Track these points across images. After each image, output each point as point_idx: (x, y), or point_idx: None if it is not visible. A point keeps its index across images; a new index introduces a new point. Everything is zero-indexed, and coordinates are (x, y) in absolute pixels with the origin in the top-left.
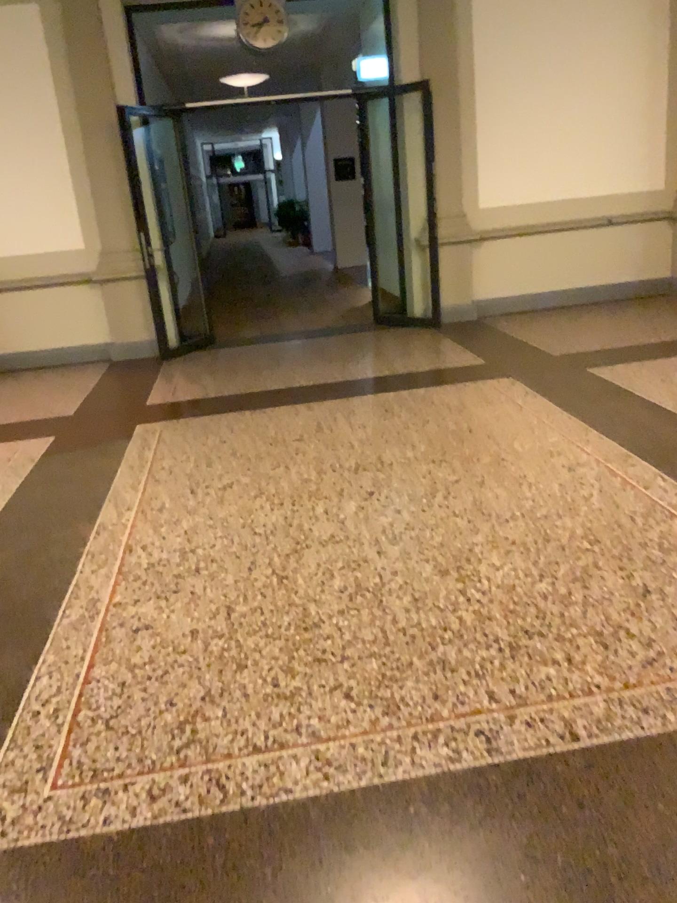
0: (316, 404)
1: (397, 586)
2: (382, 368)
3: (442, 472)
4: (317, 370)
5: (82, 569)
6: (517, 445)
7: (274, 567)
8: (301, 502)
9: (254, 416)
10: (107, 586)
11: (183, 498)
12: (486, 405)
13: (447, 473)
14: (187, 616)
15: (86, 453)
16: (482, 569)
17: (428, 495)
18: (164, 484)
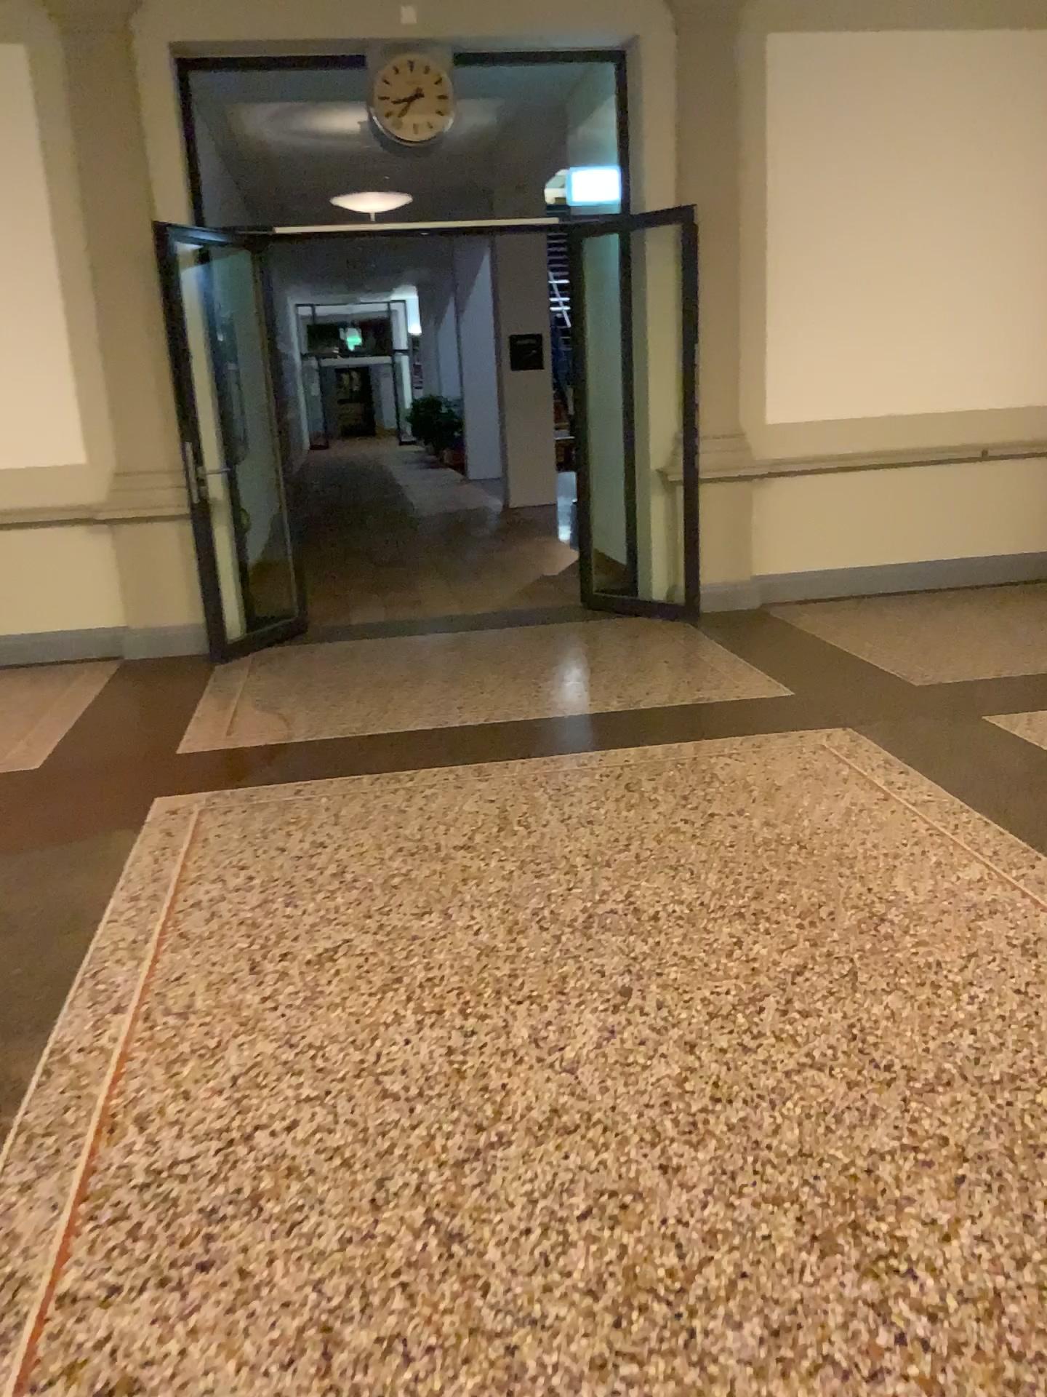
0: (497, 771)
1: (724, 1286)
2: (611, 701)
3: (763, 943)
4: (494, 699)
5: (1, 1179)
6: (900, 883)
7: (431, 1199)
8: (483, 1009)
9: (380, 793)
10: (50, 1240)
11: (235, 984)
12: (819, 788)
13: (774, 949)
14: (228, 1357)
15: (52, 861)
16: (913, 1238)
17: (746, 1003)
18: (199, 947)
